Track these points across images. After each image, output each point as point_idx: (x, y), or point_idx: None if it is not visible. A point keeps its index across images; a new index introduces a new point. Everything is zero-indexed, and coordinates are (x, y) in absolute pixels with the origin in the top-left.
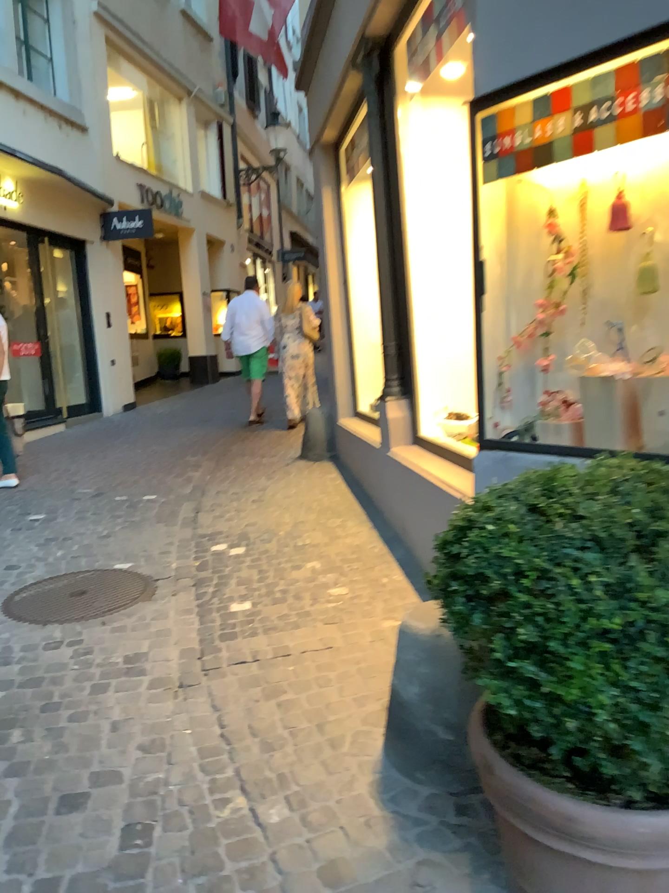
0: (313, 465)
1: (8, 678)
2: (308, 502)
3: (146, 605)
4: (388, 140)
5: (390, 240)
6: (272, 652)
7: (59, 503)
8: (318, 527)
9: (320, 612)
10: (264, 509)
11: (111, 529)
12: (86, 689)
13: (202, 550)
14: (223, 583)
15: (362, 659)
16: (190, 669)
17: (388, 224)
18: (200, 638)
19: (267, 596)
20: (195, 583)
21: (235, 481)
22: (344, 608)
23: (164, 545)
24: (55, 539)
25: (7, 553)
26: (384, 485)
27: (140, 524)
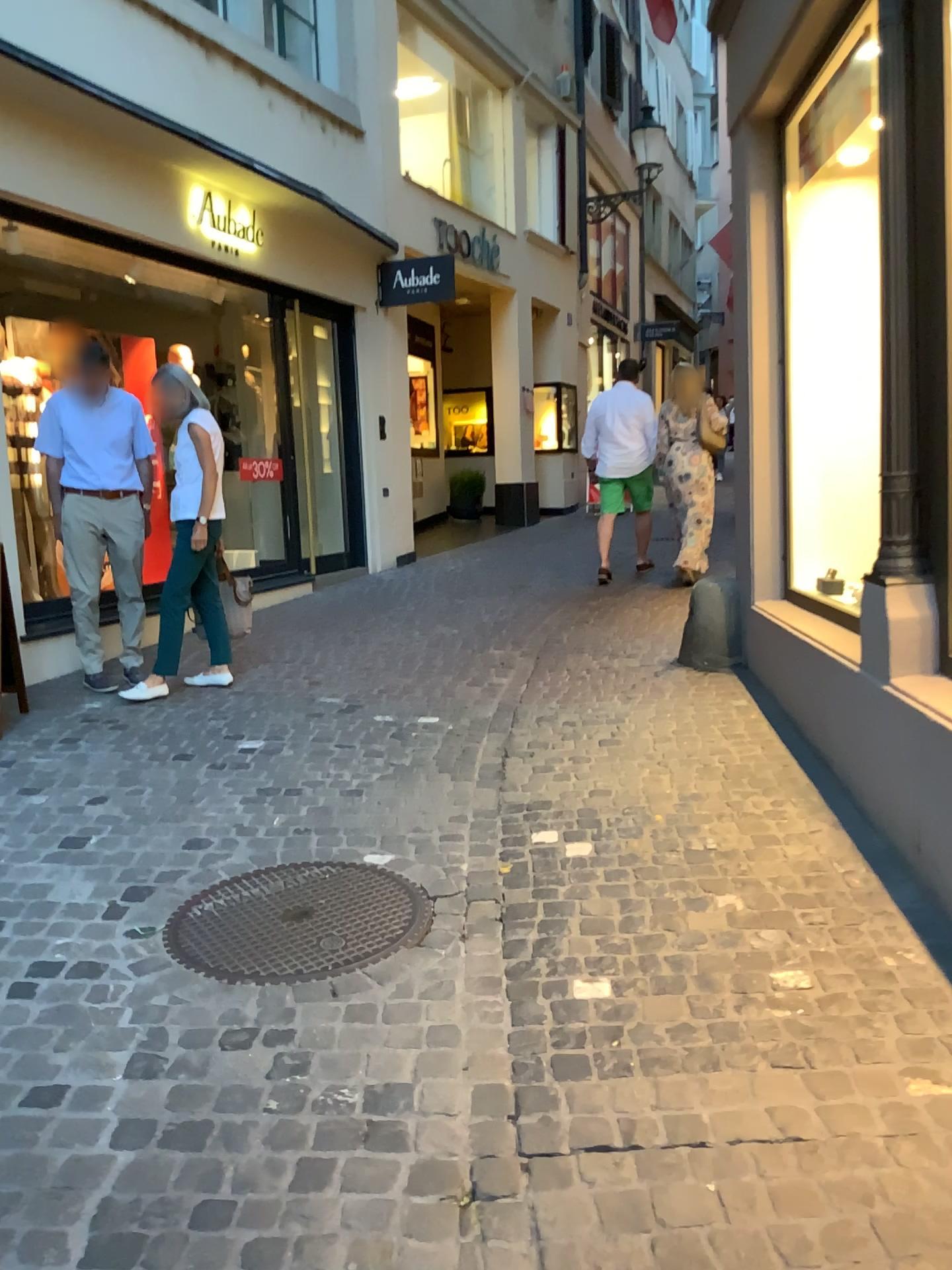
0: (704, 679)
1: (144, 1120)
2: (705, 756)
3: (414, 962)
4: (923, 72)
5: (909, 274)
6: (667, 1134)
7: (285, 724)
8: (729, 813)
9: (758, 1028)
10: (626, 764)
11: (364, 782)
12: (286, 1180)
13: (517, 842)
14: (558, 926)
15: (876, 1189)
16: (493, 1152)
17: (910, 241)
18: (516, 1062)
19: (645, 972)
20: (504, 918)
21: (570, 700)
22: (809, 1026)
23: (450, 825)
24: (271, 794)
25: (192, 815)
26: (869, 750)
27: (411, 775)
